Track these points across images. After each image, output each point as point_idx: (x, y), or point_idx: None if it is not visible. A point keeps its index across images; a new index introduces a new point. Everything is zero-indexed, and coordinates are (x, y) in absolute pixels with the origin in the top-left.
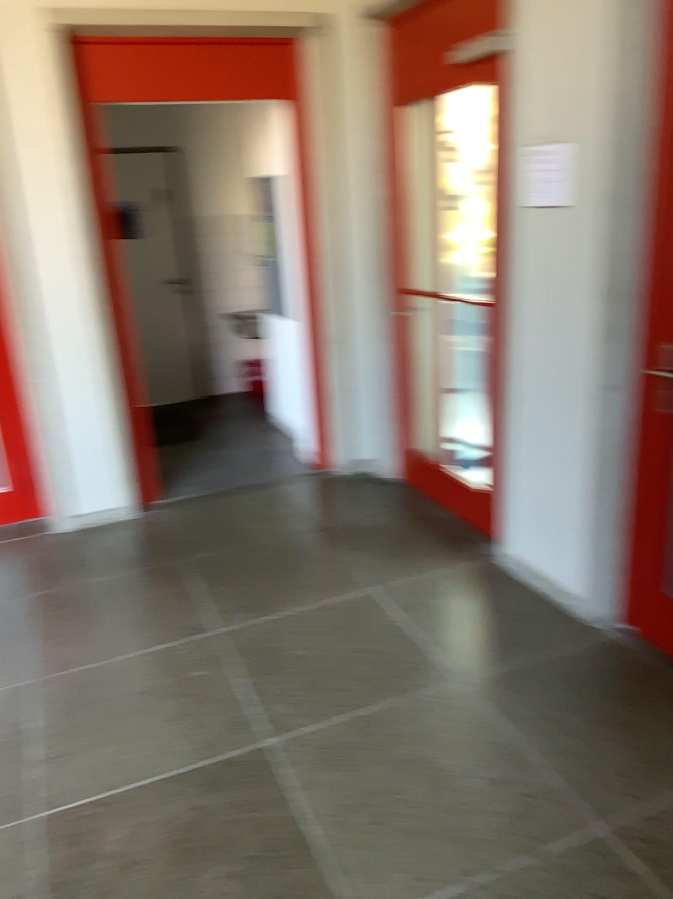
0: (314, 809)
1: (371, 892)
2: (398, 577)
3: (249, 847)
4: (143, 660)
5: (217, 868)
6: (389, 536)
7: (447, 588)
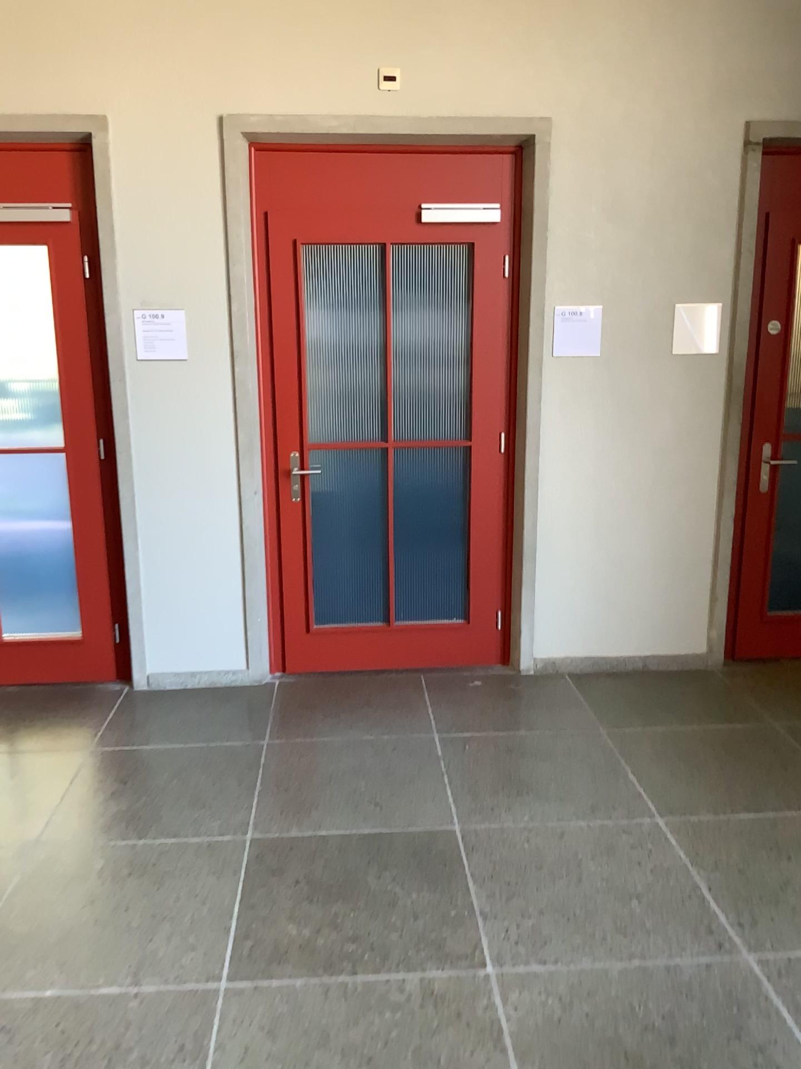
0: (348, 823)
1: (433, 816)
2: (92, 730)
3: (364, 856)
4: (30, 898)
5: (373, 873)
6: (8, 719)
7: (144, 715)
